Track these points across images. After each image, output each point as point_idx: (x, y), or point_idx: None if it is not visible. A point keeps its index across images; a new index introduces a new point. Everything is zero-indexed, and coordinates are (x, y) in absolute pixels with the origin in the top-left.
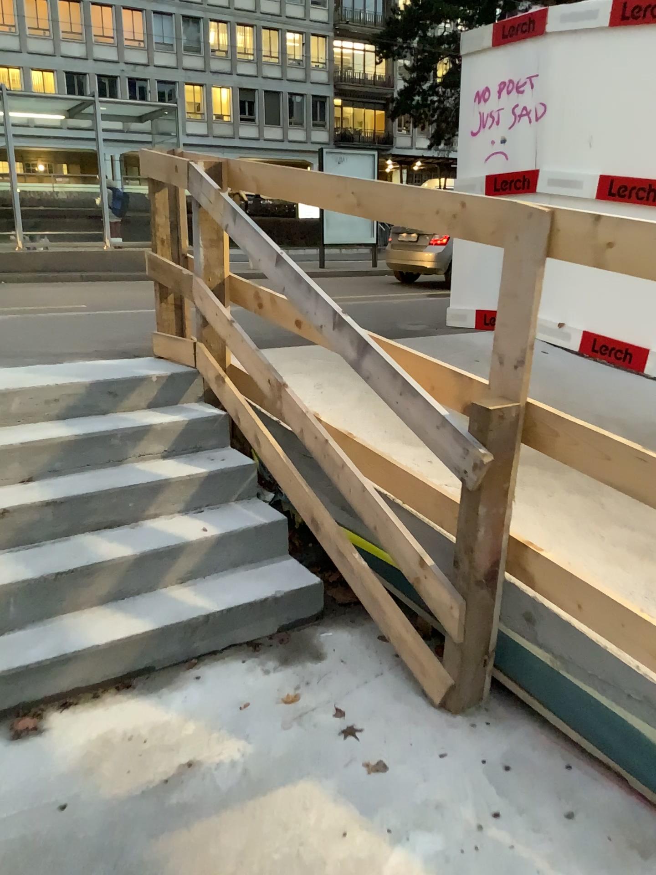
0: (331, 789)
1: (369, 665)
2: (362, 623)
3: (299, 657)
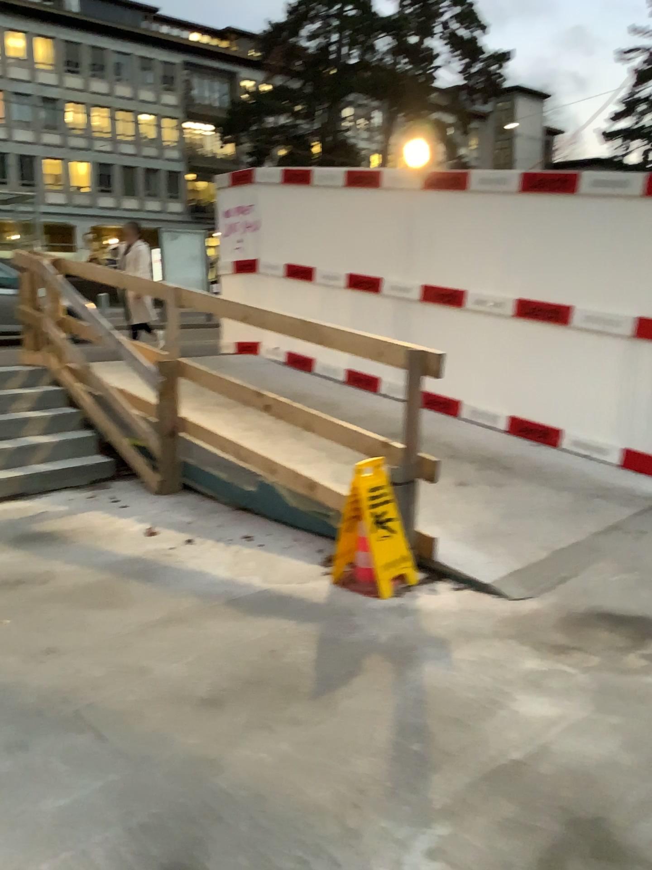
0: (101, 509)
1: (129, 486)
2: (131, 478)
3: (96, 486)
